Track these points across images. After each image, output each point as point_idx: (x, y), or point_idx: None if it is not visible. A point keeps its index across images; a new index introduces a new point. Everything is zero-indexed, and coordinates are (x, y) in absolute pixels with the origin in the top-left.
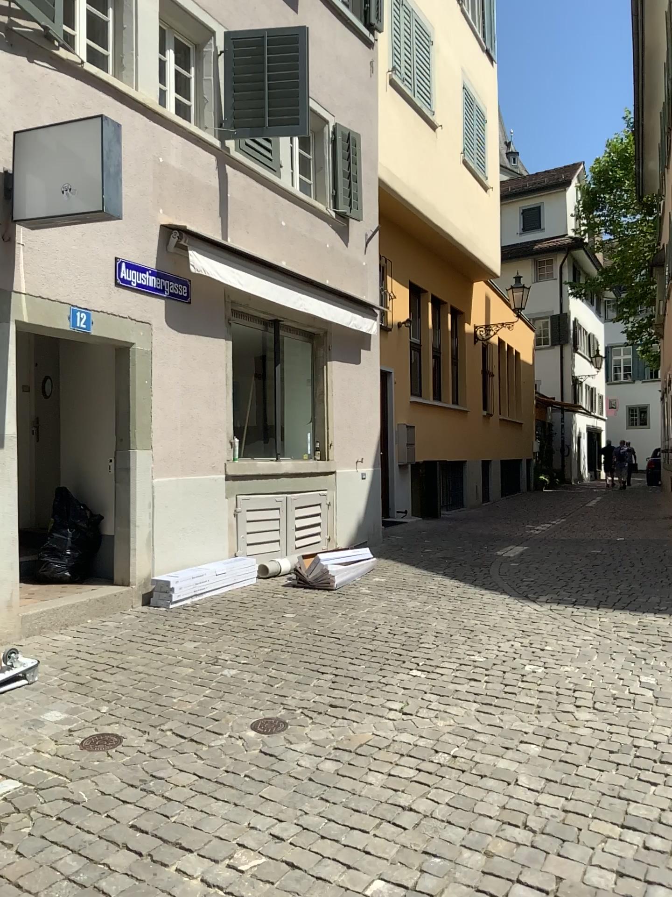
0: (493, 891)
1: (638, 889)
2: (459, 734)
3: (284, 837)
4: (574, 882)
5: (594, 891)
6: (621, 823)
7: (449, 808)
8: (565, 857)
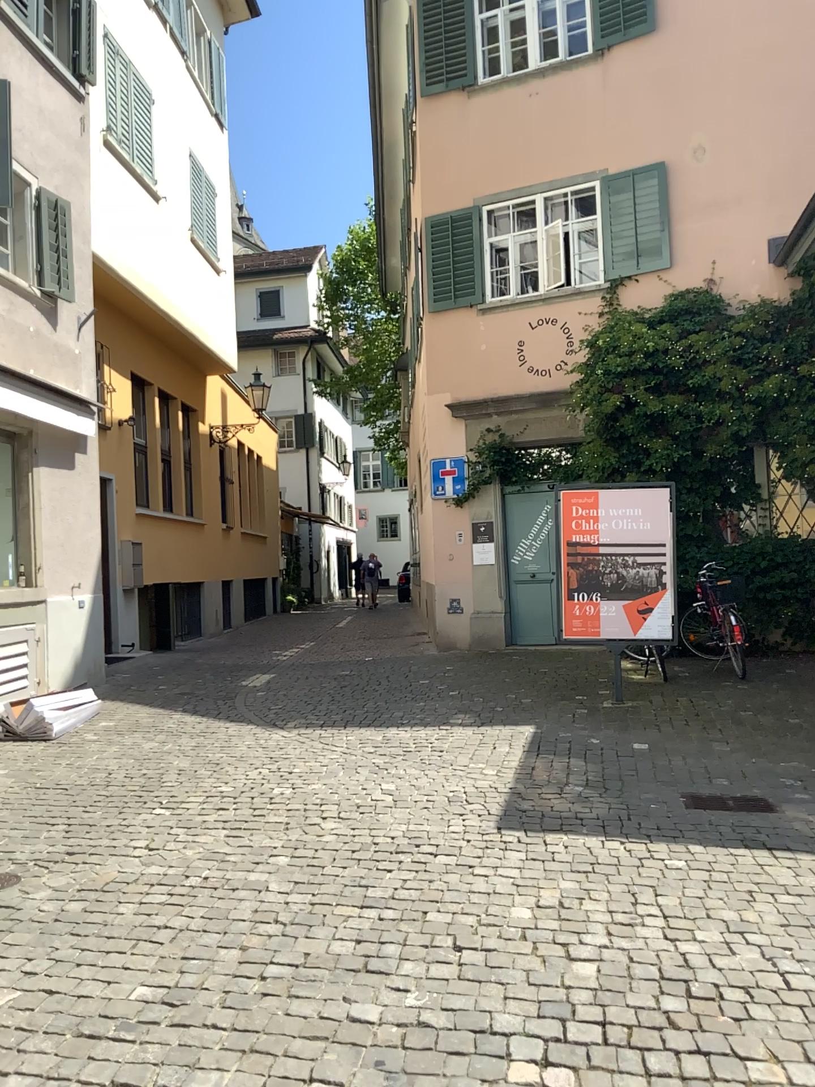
0: (249, 972)
1: (372, 947)
2: (210, 858)
3: (38, 972)
4: (320, 952)
5: (336, 955)
6: (361, 904)
7: (204, 919)
8: (311, 937)
